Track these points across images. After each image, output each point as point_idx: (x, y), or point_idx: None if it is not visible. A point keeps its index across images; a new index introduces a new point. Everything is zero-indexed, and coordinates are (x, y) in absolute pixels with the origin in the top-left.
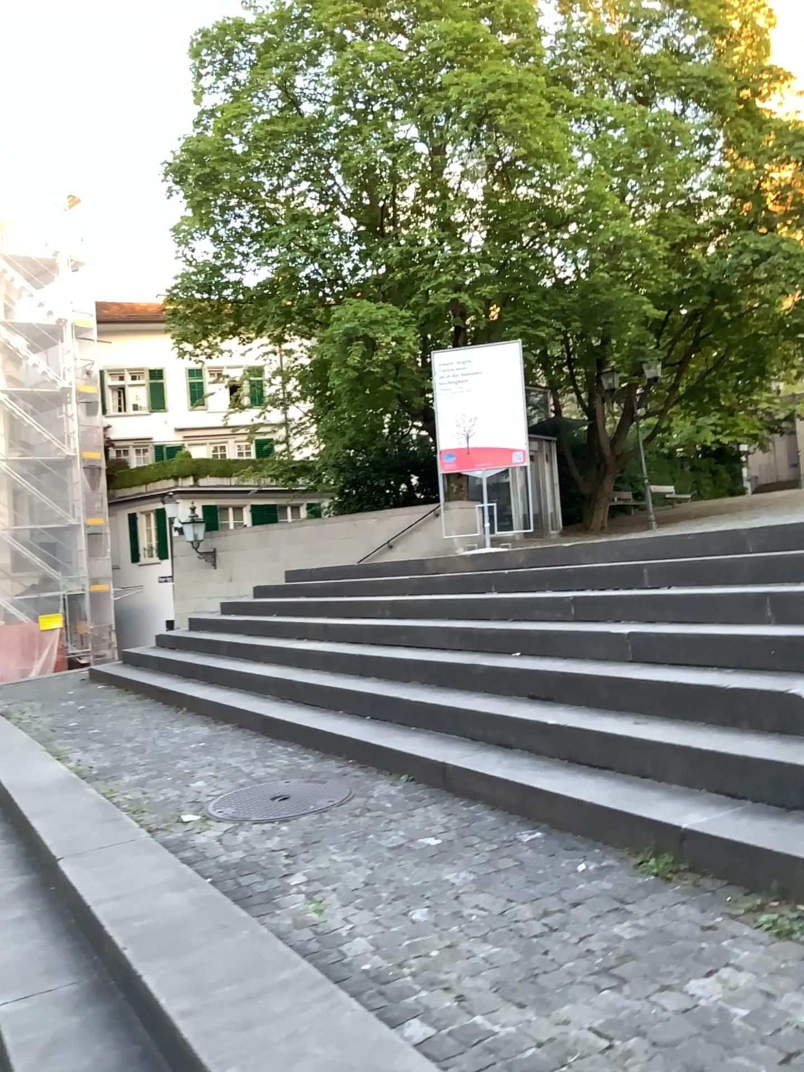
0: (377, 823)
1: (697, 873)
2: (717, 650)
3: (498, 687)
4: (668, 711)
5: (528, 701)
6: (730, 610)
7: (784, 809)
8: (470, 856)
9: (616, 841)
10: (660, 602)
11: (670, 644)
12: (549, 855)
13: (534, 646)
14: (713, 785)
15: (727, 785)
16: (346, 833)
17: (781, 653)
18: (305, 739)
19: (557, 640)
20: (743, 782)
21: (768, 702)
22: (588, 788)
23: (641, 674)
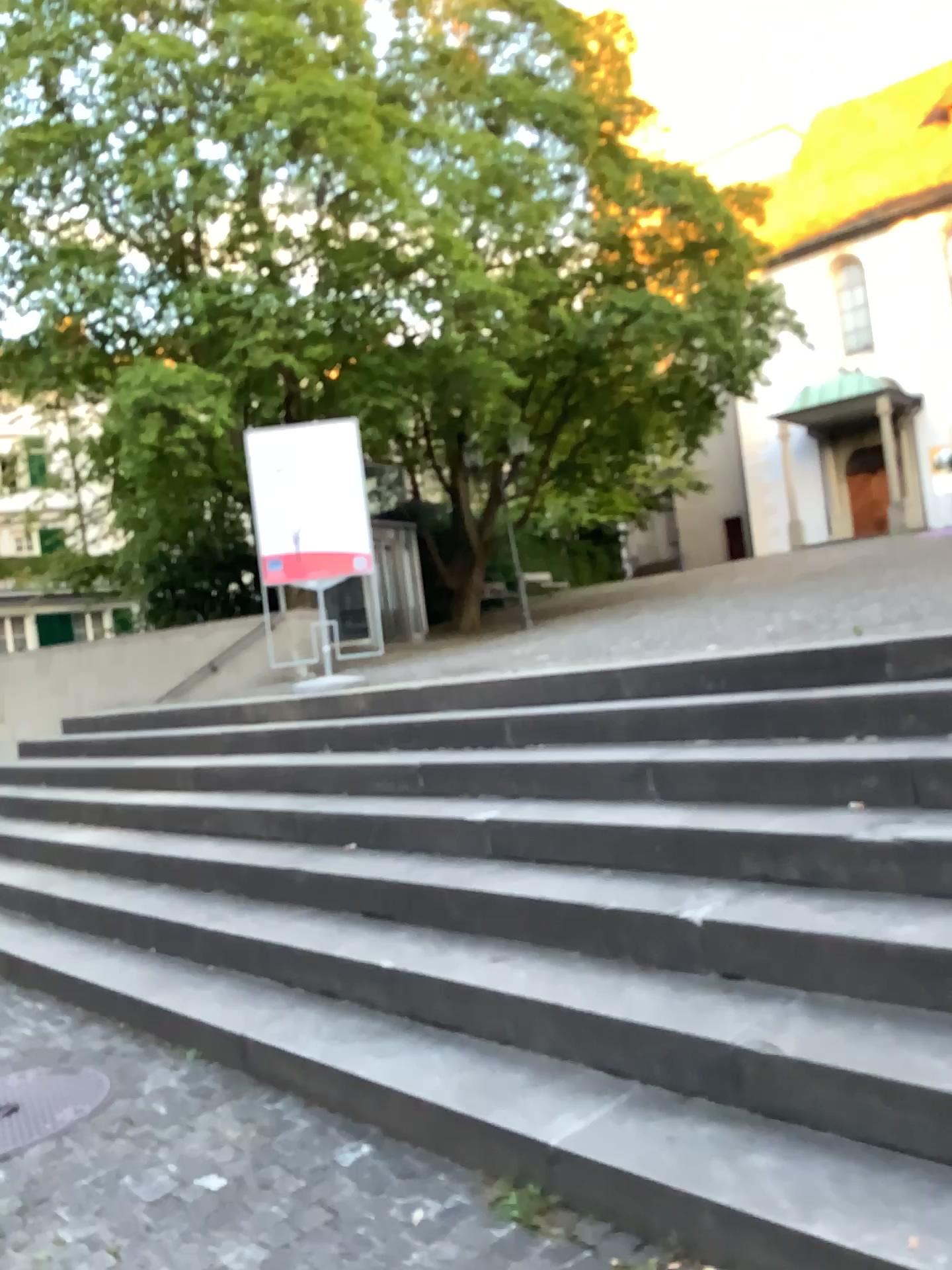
0: (142, 1148)
1: (573, 1208)
2: (594, 846)
3: (322, 902)
4: (533, 944)
5: (358, 924)
6: (608, 784)
7: (681, 1095)
8: (266, 1205)
9: (468, 1156)
10: (524, 770)
11: (538, 836)
12: (376, 1192)
13: (369, 839)
14: (592, 1057)
15: (610, 1057)
16: (93, 1174)
17: (671, 852)
18: (62, 989)
19: (399, 828)
20: (630, 1053)
21: (657, 928)
22: (431, 1072)
23: (501, 882)
